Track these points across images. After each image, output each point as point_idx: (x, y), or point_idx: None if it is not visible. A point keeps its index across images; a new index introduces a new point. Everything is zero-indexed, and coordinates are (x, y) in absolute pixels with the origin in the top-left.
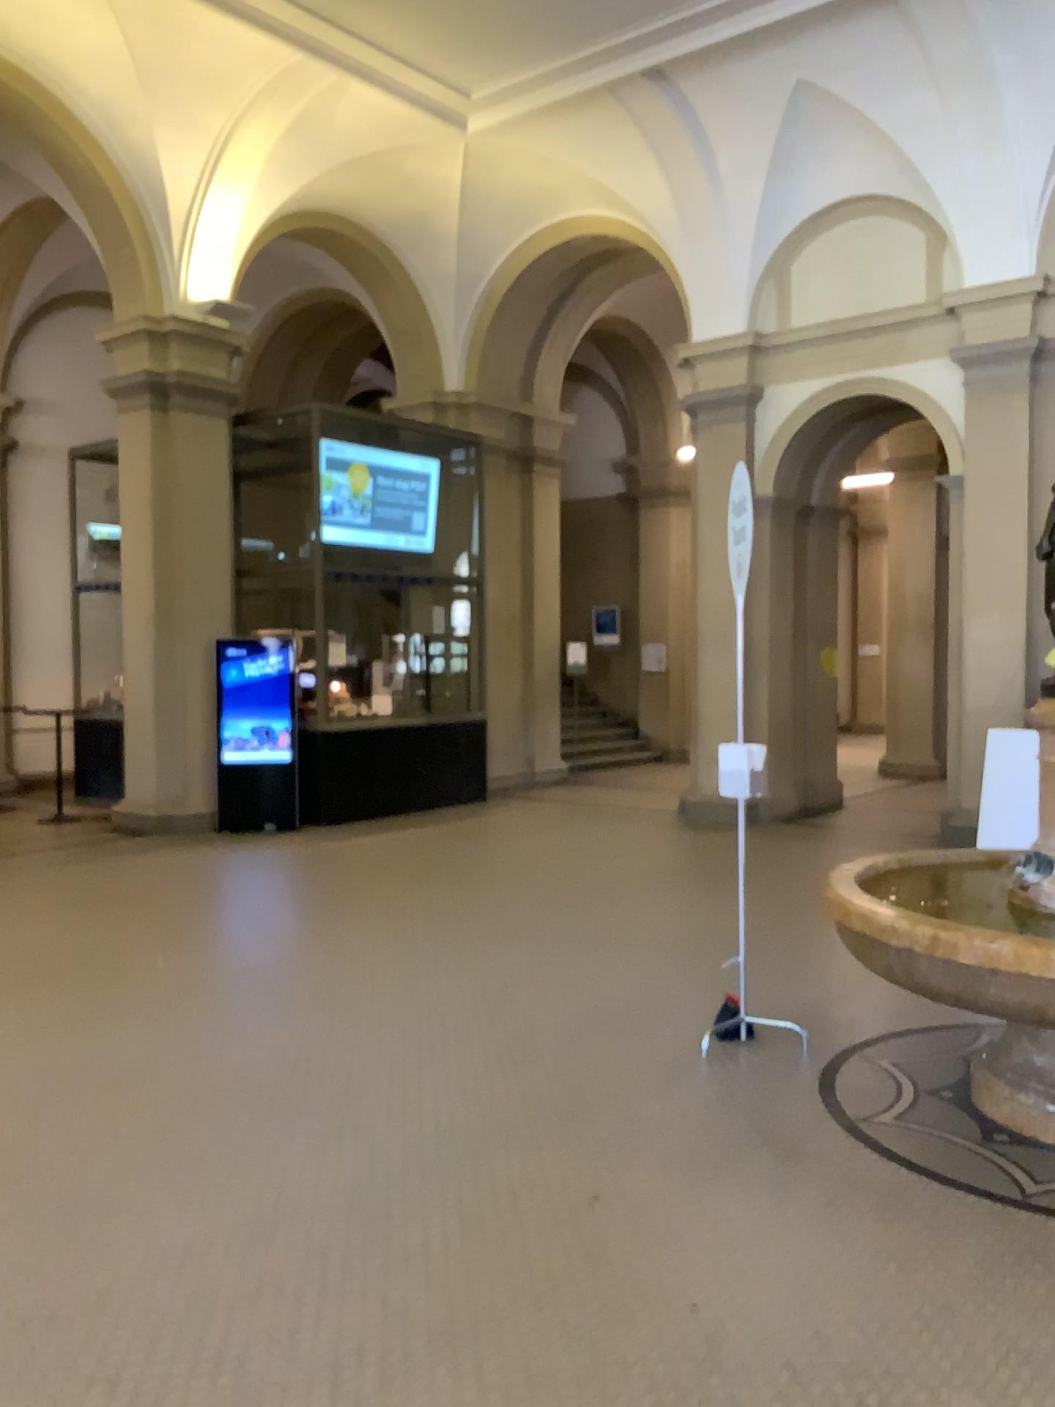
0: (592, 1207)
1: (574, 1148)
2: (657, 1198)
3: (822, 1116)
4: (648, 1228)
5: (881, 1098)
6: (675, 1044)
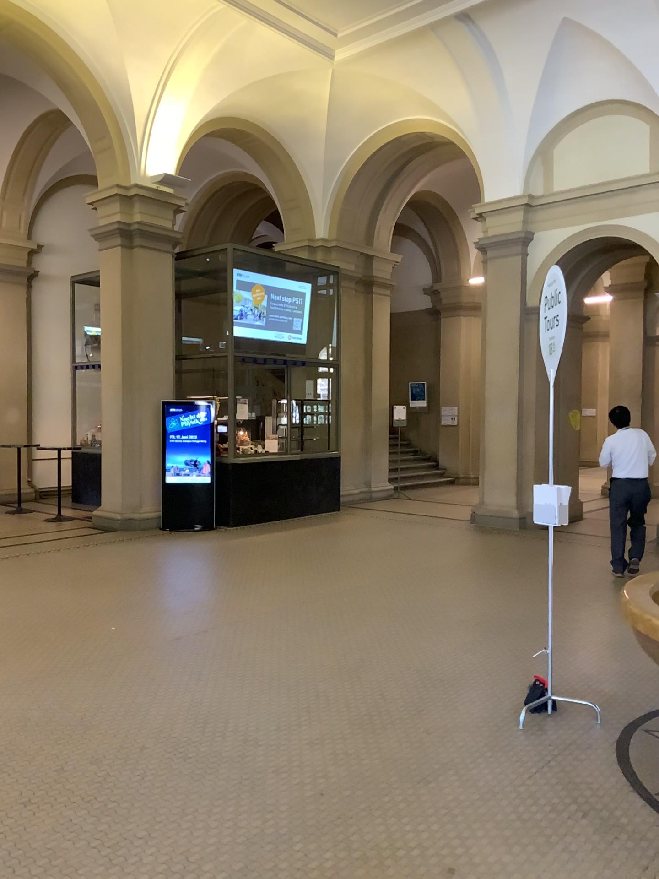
0: None
1: (429, 820)
2: (505, 878)
3: (631, 794)
4: None
5: None
6: (500, 718)
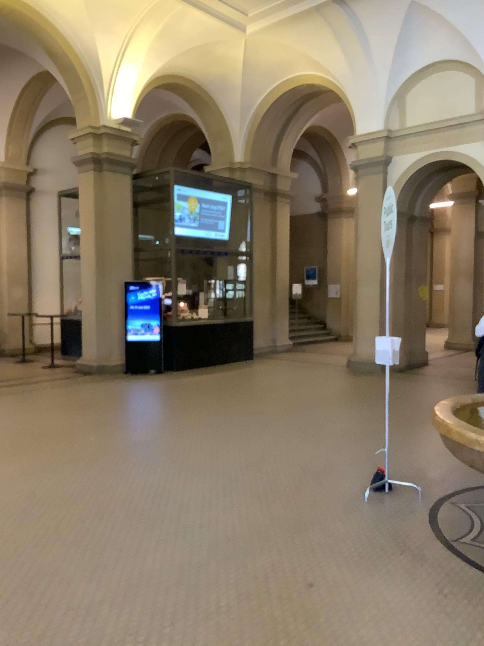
0: (309, 593)
1: (299, 555)
2: (345, 588)
3: (433, 540)
4: (341, 607)
5: (465, 529)
6: (351, 494)
